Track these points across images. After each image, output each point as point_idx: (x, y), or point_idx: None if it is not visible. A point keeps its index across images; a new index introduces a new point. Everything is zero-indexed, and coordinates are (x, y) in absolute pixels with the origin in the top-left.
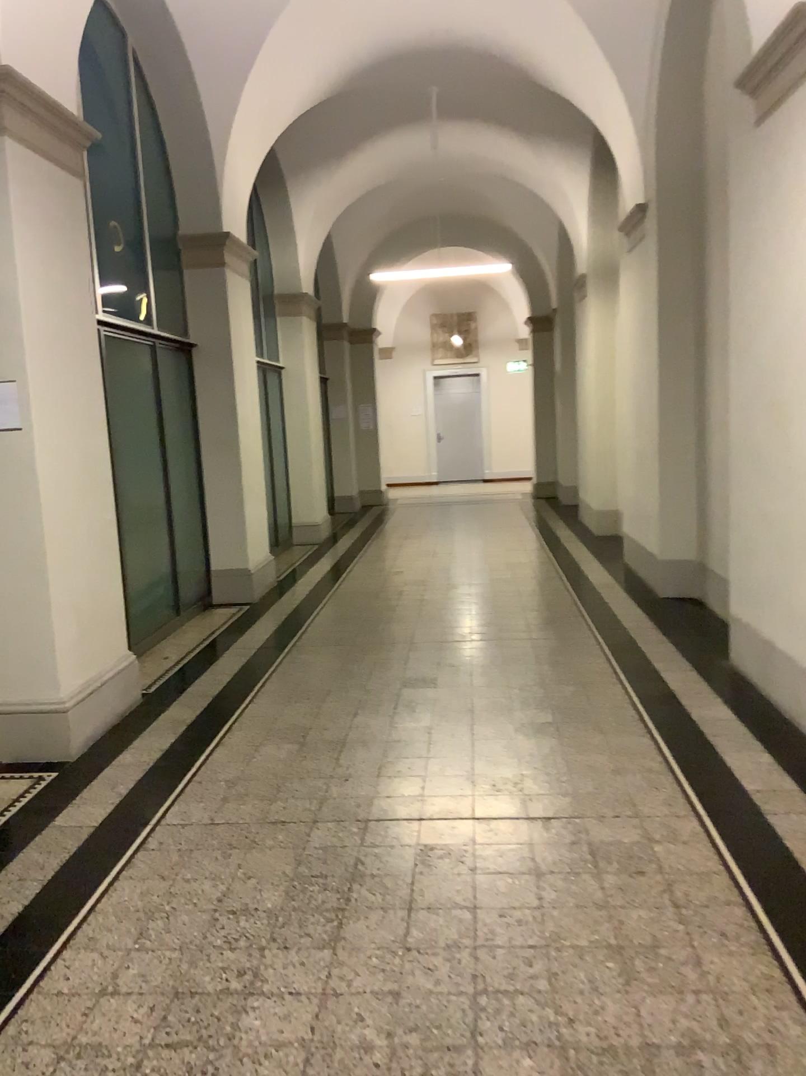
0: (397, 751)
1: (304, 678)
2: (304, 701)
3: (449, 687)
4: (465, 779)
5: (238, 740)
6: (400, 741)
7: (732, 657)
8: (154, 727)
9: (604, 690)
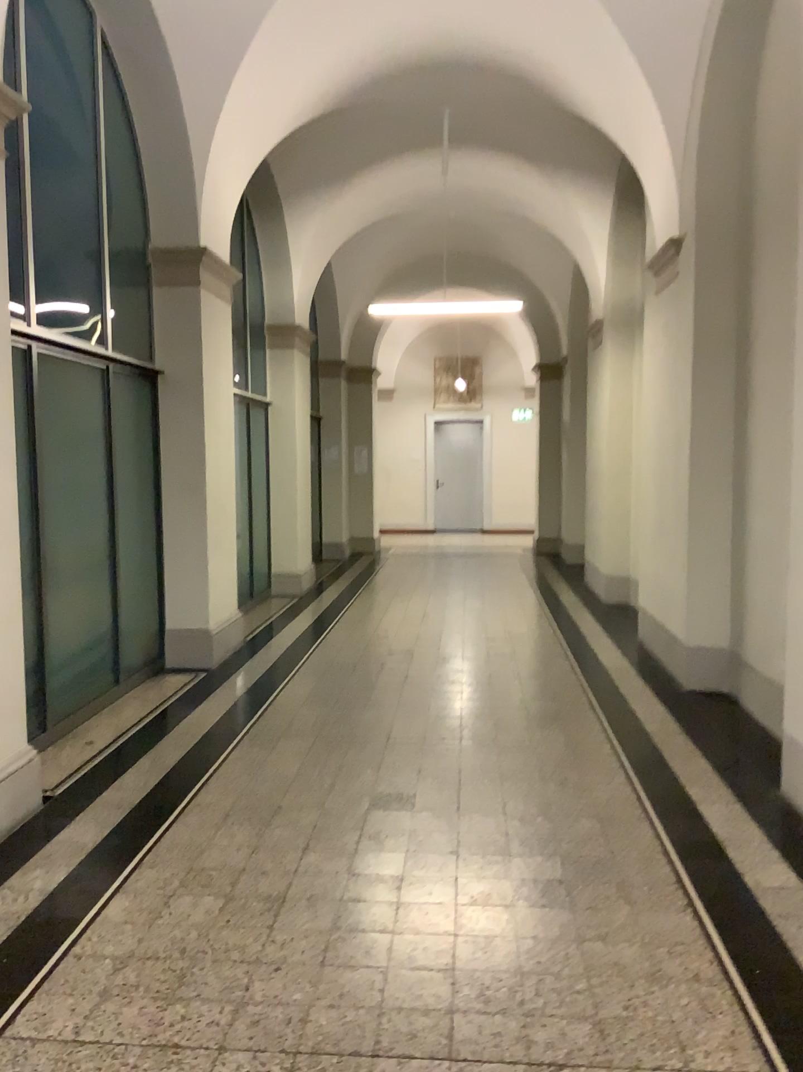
0: (353, 918)
1: (249, 785)
2: (244, 821)
3: (429, 812)
4: (441, 979)
5: (144, 885)
6: (359, 901)
7: (788, 790)
8: (41, 856)
9: (627, 831)
